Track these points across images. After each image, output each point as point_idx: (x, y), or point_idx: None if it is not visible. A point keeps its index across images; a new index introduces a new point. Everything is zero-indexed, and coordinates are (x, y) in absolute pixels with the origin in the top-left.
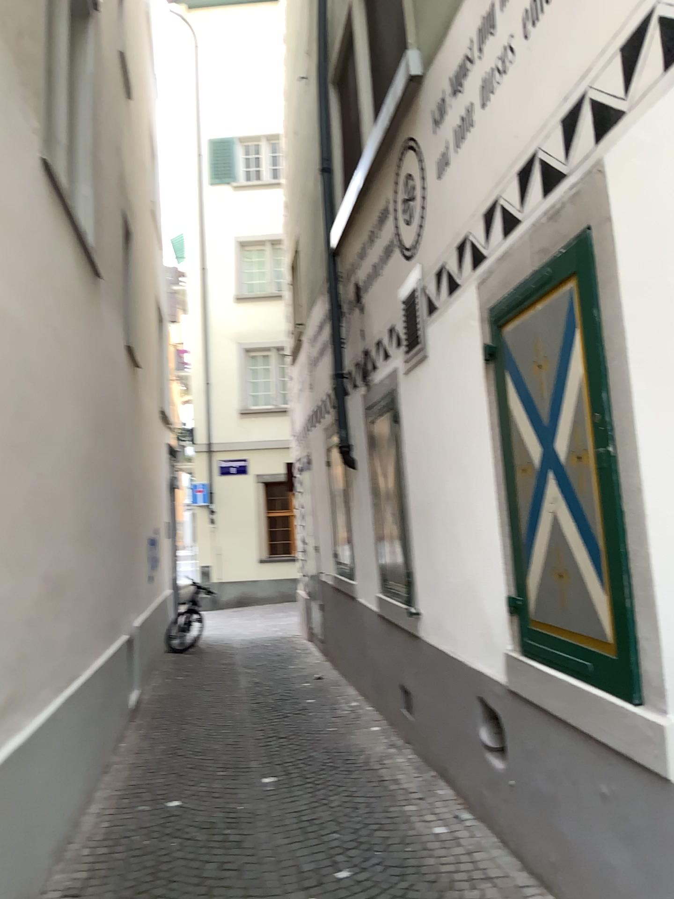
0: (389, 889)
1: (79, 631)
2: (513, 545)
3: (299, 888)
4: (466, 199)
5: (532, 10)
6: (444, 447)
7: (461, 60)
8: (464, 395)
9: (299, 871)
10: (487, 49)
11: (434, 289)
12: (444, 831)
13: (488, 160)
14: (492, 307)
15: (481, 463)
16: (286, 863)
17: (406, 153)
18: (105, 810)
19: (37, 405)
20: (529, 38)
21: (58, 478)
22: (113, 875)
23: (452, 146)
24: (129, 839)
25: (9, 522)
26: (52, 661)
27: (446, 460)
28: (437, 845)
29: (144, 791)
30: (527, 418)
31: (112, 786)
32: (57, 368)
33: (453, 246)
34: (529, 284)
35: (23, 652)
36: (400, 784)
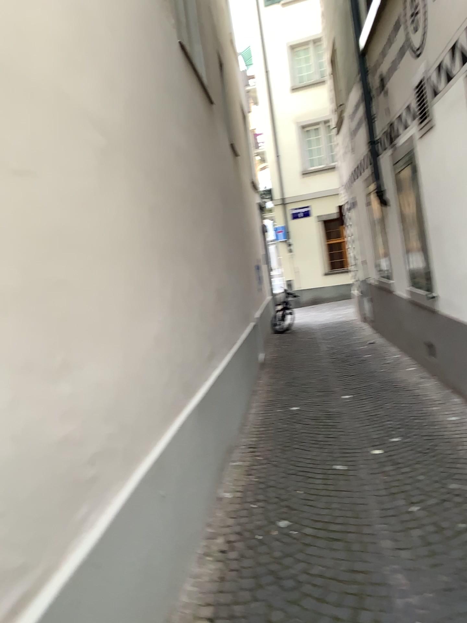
0: (422, 444)
1: (232, 319)
2: None
3: (370, 445)
4: (455, 15)
5: None
6: (448, 188)
7: None
8: (460, 152)
9: (370, 437)
10: None
11: (436, 80)
12: (455, 418)
13: None
14: None
15: None
16: (362, 434)
17: None
18: (259, 411)
19: (199, 195)
20: None
21: (212, 234)
22: (270, 439)
23: None
24: (274, 424)
25: (197, 261)
26: (224, 334)
27: (449, 196)
28: (451, 424)
29: (278, 403)
30: None
31: (260, 400)
32: (203, 169)
33: (448, 49)
34: None
35: (213, 328)
36: (428, 396)
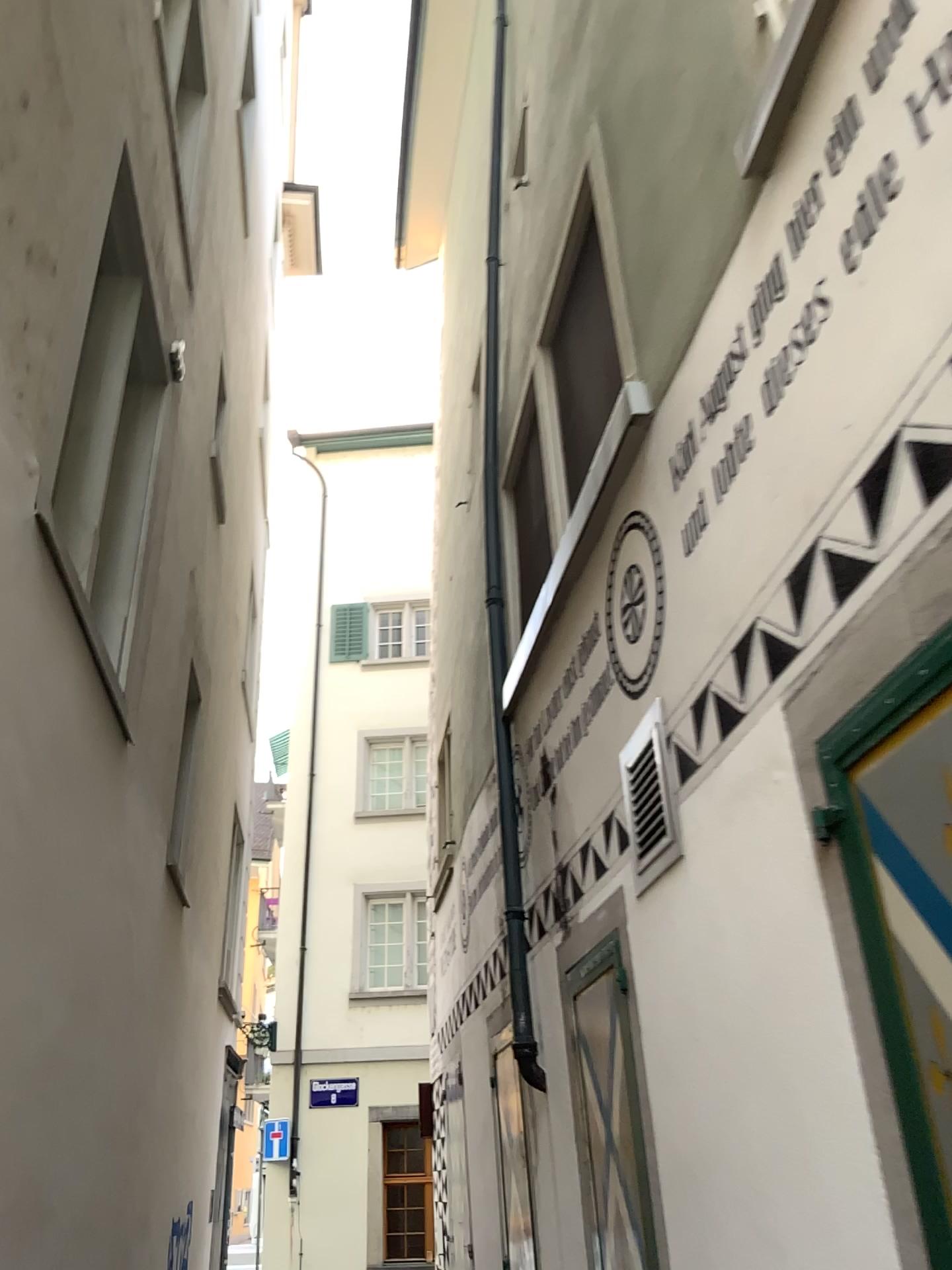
0: None
1: None
2: (936, 1260)
3: None
4: (748, 564)
5: (862, 222)
6: (732, 1032)
7: (723, 359)
8: (770, 920)
9: None
10: (772, 322)
11: (692, 733)
12: None
13: (792, 482)
14: (824, 733)
15: (823, 1060)
16: None
17: (627, 534)
18: None
19: None
20: (860, 265)
21: None
22: None
23: (714, 489)
24: None
25: None
26: None
27: (737, 1059)
28: None
29: None
30: (940, 947)
31: None
32: (6, 865)
33: (728, 648)
34: (912, 668)
35: None
36: None
